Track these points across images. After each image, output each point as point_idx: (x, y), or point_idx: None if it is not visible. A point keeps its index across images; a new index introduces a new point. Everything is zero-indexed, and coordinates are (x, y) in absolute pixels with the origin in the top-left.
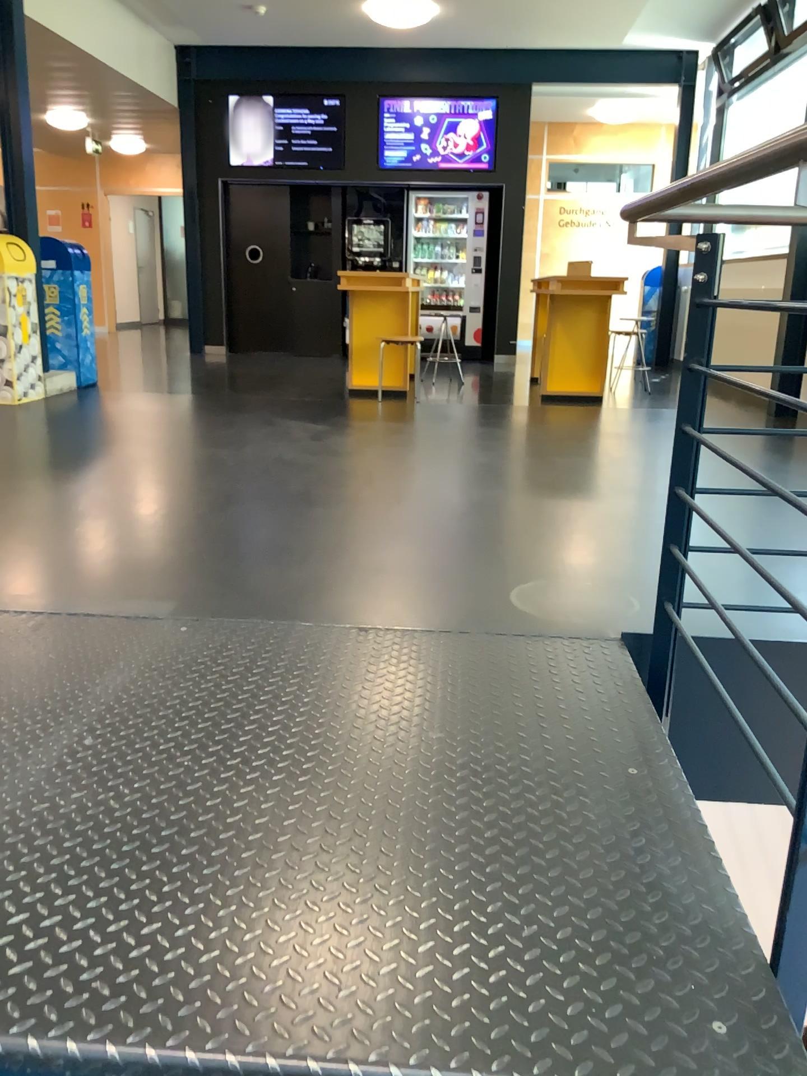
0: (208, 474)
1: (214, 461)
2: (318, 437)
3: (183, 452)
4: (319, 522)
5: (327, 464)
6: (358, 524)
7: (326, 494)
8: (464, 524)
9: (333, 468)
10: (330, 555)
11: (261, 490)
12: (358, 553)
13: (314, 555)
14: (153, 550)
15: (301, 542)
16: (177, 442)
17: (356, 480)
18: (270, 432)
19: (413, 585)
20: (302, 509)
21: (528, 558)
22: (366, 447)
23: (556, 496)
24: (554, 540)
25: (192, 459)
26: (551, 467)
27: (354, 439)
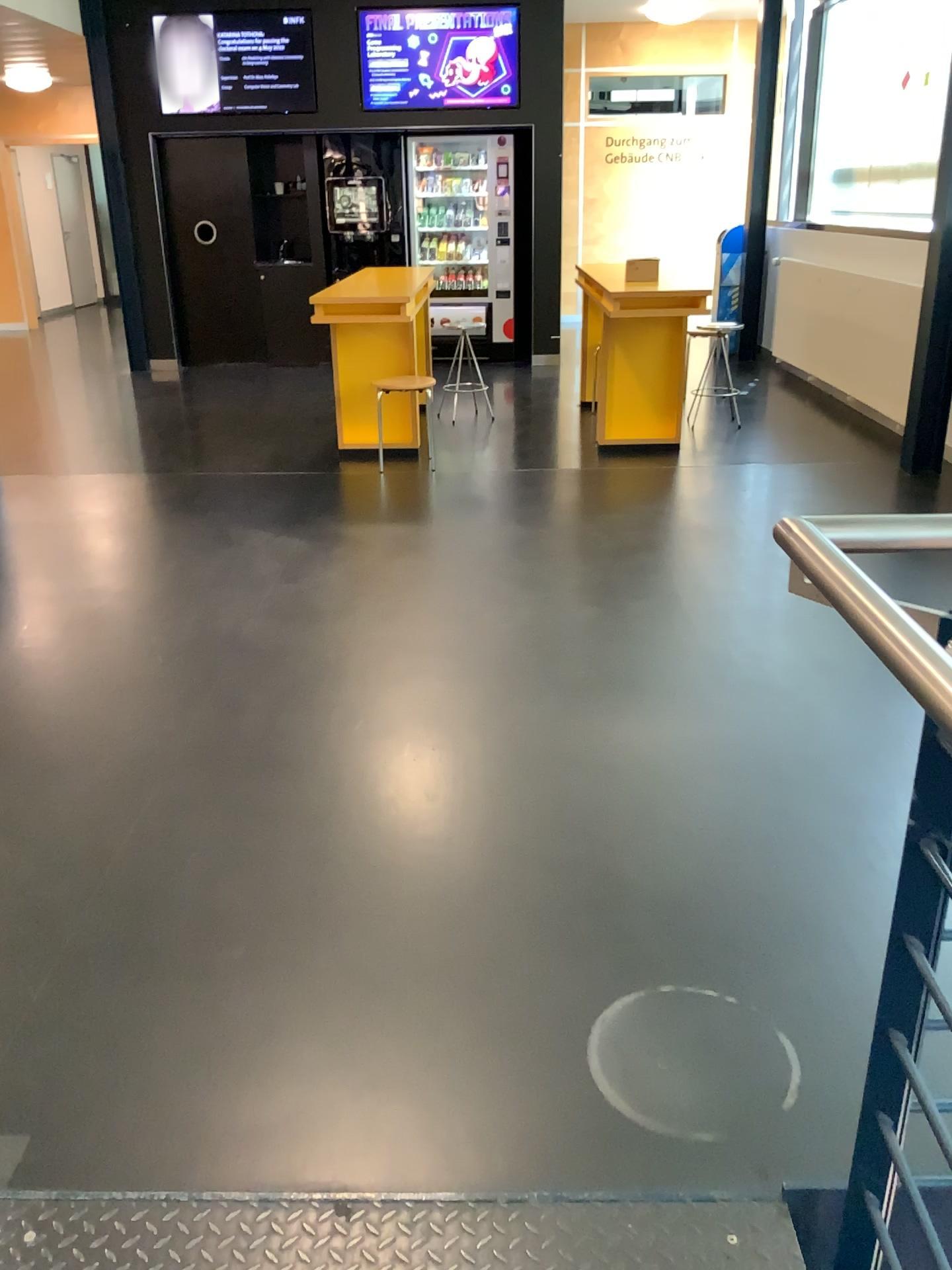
0: (128, 691)
1: (140, 652)
2: (293, 578)
3: (96, 632)
4: (284, 824)
5: (303, 649)
6: (344, 820)
7: (299, 734)
8: (504, 808)
9: (311, 660)
10: (298, 931)
11: (202, 732)
12: (343, 916)
13: (272, 933)
14: (14, 945)
15: (254, 894)
16: (89, 608)
17: (344, 692)
18: (226, 570)
19: (429, 1021)
20: (260, 787)
21: (607, 907)
22: (360, 598)
23: (636, 710)
24: (644, 850)
25: (106, 653)
26: (624, 635)
27: (345, 577)
